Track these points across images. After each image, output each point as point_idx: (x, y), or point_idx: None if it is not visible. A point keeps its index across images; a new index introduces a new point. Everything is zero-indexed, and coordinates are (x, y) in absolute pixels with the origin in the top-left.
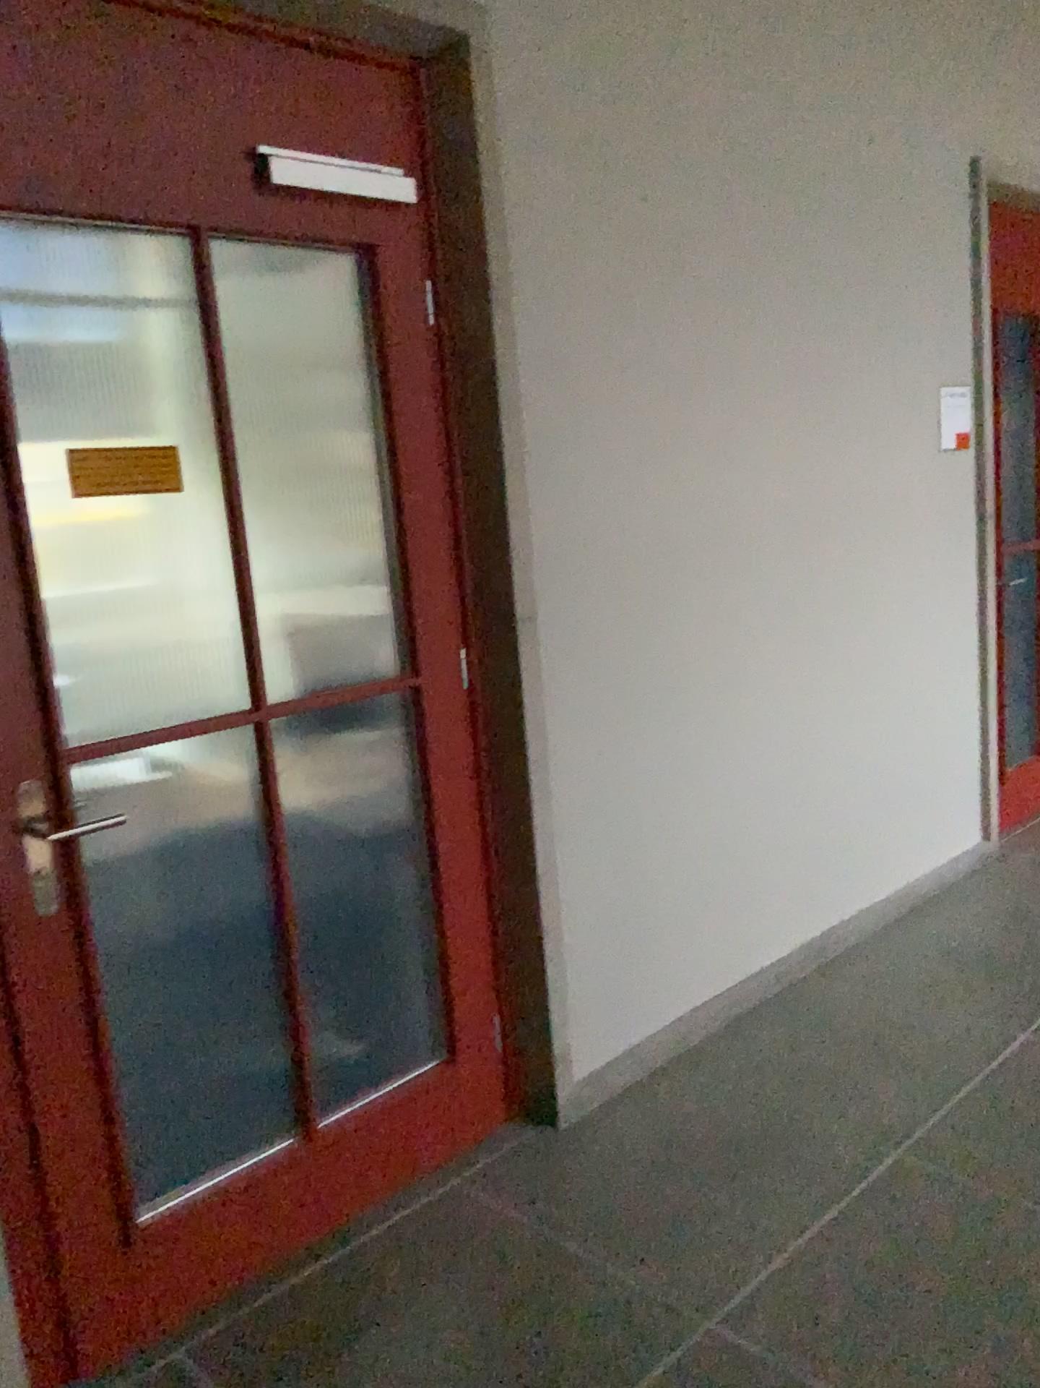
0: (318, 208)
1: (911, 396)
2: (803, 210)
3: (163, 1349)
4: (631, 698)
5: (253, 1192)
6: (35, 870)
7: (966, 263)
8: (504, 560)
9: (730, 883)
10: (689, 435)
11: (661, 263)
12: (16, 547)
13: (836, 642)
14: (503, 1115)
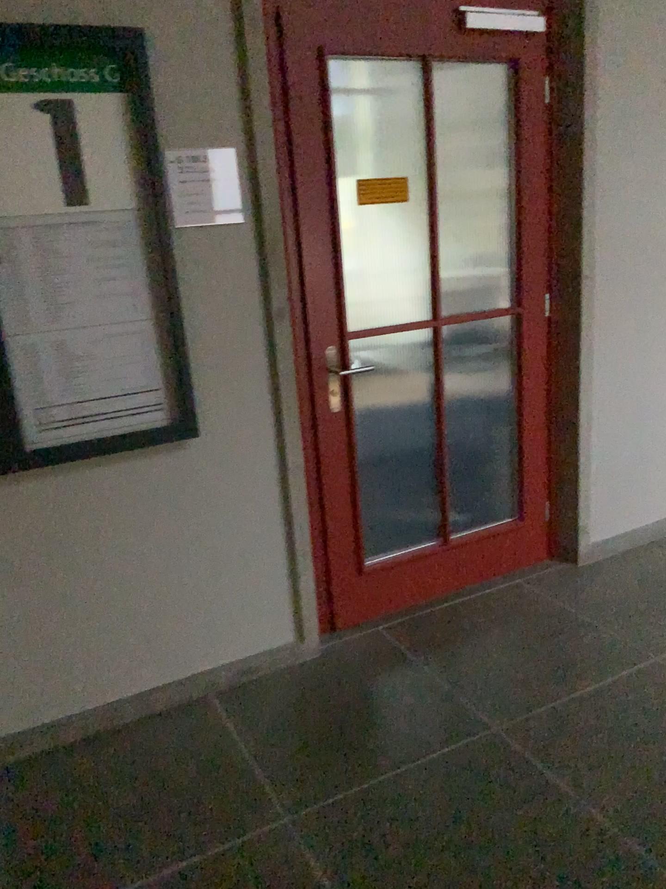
0: (488, 38)
1: None
2: None
3: (372, 625)
4: (645, 329)
5: (417, 563)
6: (331, 388)
7: None
8: (576, 242)
9: None
10: None
11: None
12: (332, 228)
13: None
14: (545, 553)
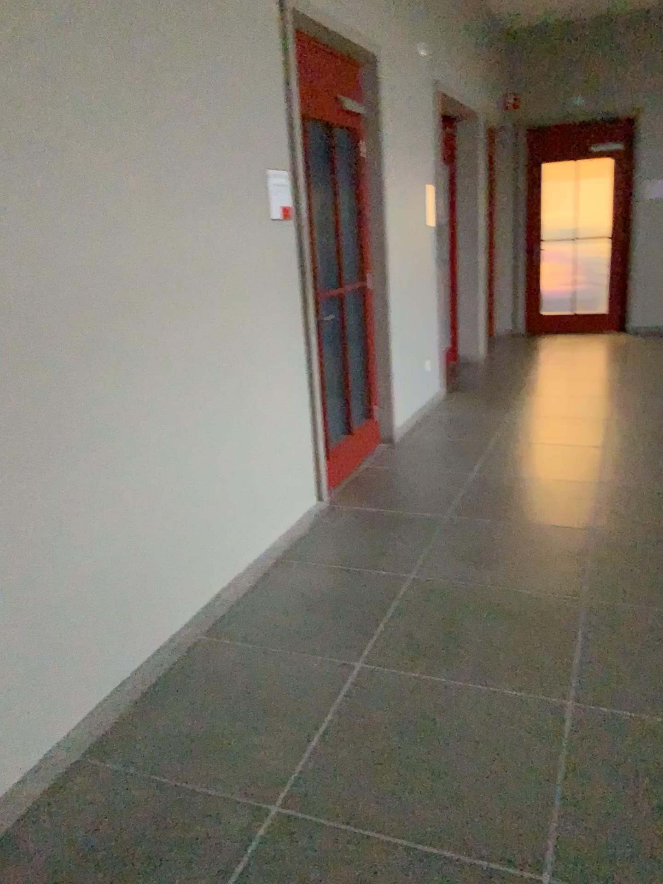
0: None
1: (247, 175)
2: (145, 0)
3: None
4: (9, 444)
5: None
6: None
7: (281, 76)
8: None
9: (124, 583)
10: (49, 194)
11: (1, 21)
12: None
13: (201, 372)
14: None
